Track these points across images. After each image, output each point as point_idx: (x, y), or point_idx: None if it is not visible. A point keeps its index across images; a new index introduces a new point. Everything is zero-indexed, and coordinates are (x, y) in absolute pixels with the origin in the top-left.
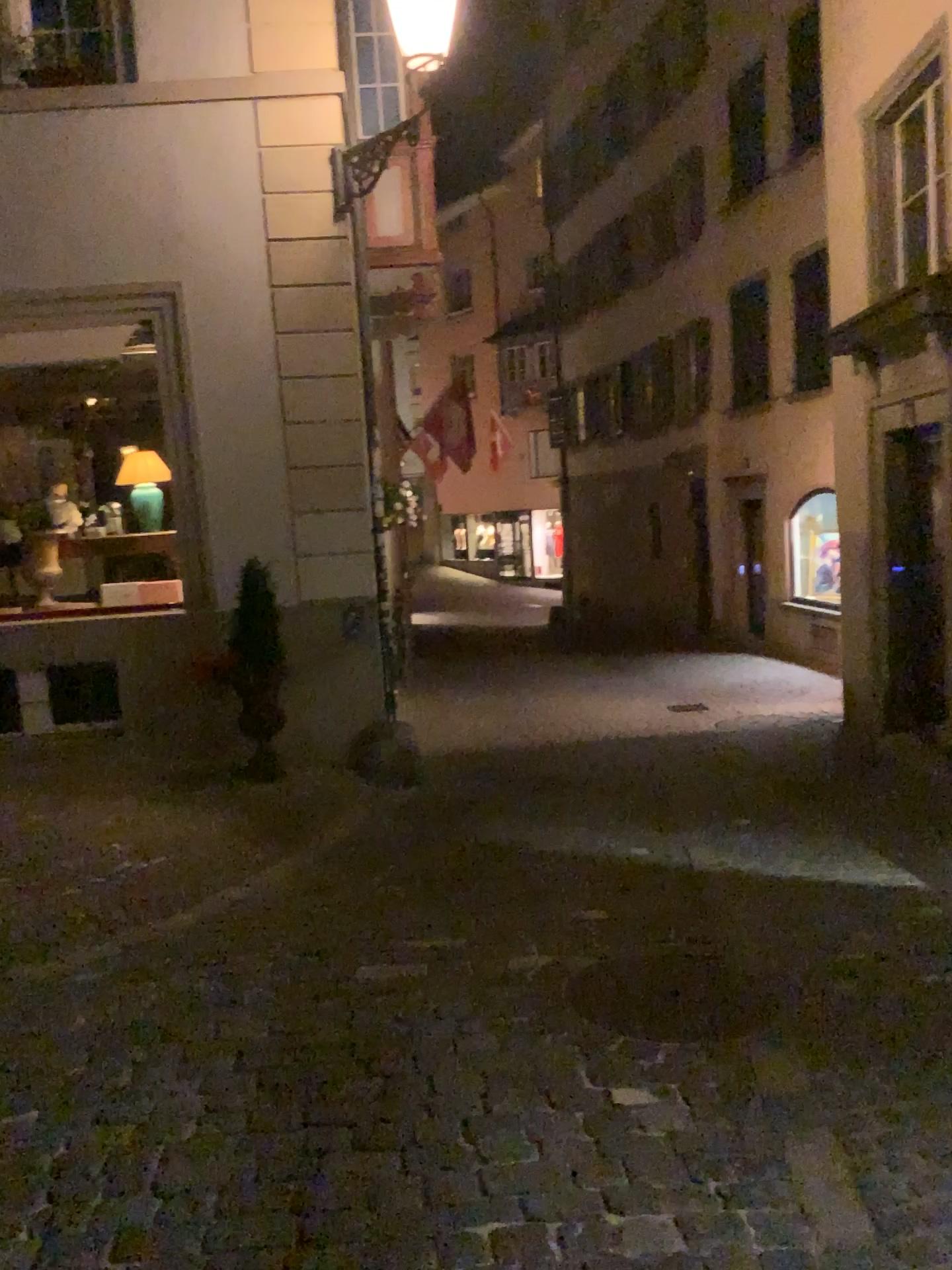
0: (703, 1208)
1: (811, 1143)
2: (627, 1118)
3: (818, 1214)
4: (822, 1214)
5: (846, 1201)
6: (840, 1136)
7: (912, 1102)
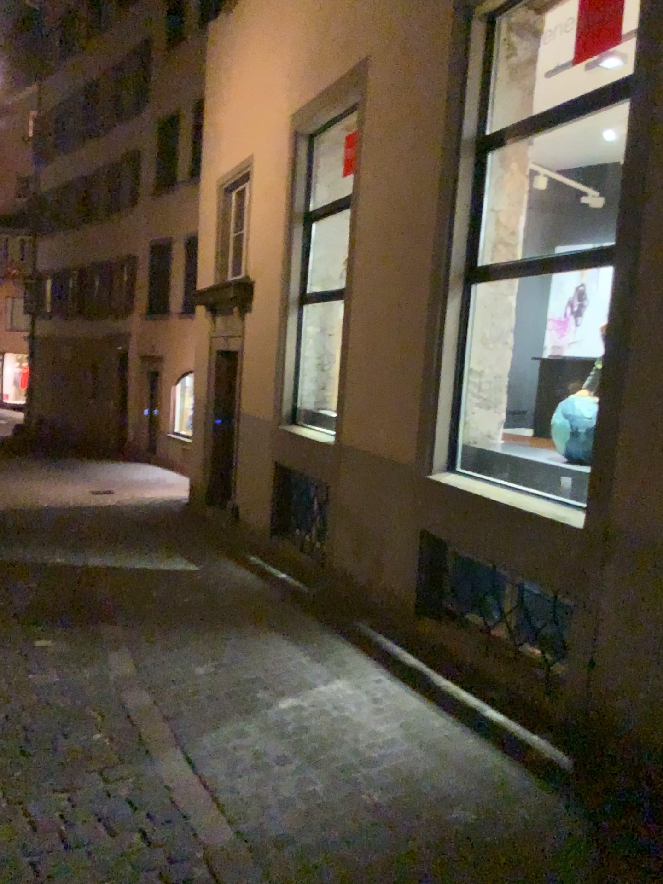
0: (68, 666)
1: (116, 648)
2: (39, 647)
3: (113, 665)
4: (115, 665)
5: (125, 661)
6: (129, 645)
7: (160, 634)
